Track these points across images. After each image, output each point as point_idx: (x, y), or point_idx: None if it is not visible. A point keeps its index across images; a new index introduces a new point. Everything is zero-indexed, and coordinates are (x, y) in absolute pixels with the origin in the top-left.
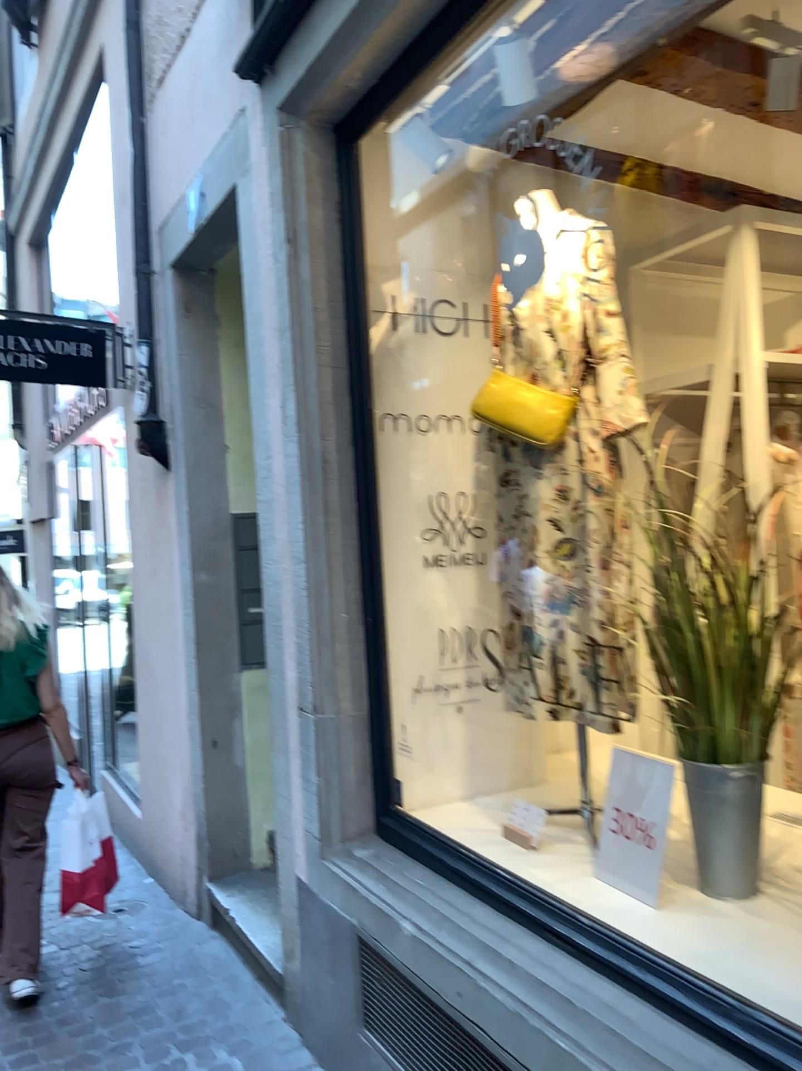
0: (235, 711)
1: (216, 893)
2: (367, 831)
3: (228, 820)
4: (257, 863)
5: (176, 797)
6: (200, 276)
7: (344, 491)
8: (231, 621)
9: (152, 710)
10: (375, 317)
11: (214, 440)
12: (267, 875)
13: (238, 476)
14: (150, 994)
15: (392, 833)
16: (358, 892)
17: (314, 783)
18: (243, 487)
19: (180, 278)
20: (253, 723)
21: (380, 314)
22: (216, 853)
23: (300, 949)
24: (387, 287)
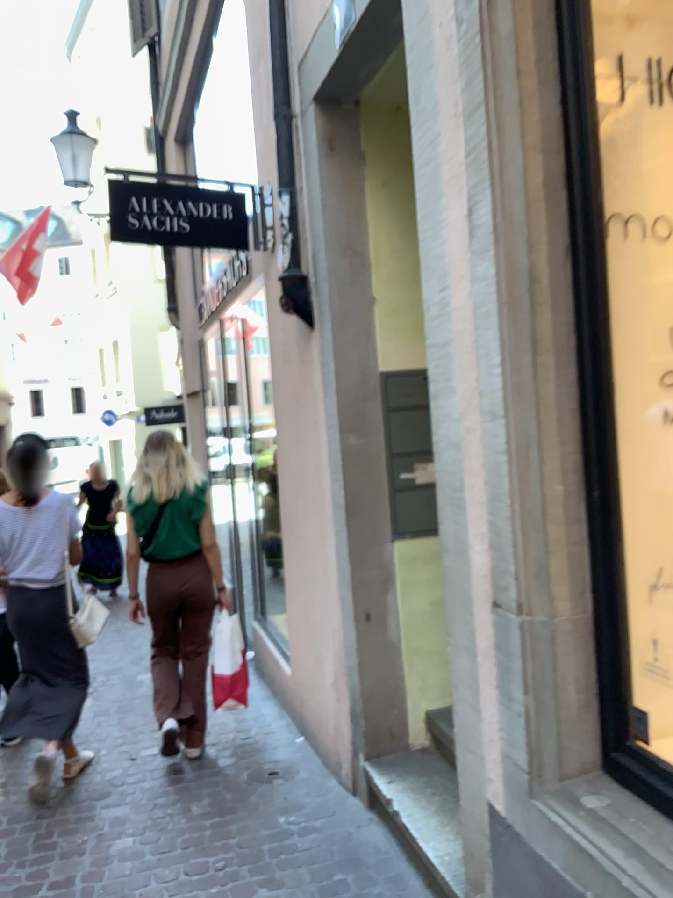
0: (389, 582)
1: (372, 775)
2: (594, 768)
3: (383, 698)
4: (415, 745)
5: (327, 666)
6: (347, 106)
7: (562, 319)
8: (382, 487)
9: (300, 576)
10: (596, 84)
11: (363, 291)
12: (426, 760)
13: (388, 330)
14: (311, 893)
15: (642, 785)
16: (601, 868)
17: (520, 700)
18: (393, 343)
19: (324, 111)
20: (407, 596)
21: (602, 81)
22: (370, 728)
23: (493, 891)
24: (612, 45)
